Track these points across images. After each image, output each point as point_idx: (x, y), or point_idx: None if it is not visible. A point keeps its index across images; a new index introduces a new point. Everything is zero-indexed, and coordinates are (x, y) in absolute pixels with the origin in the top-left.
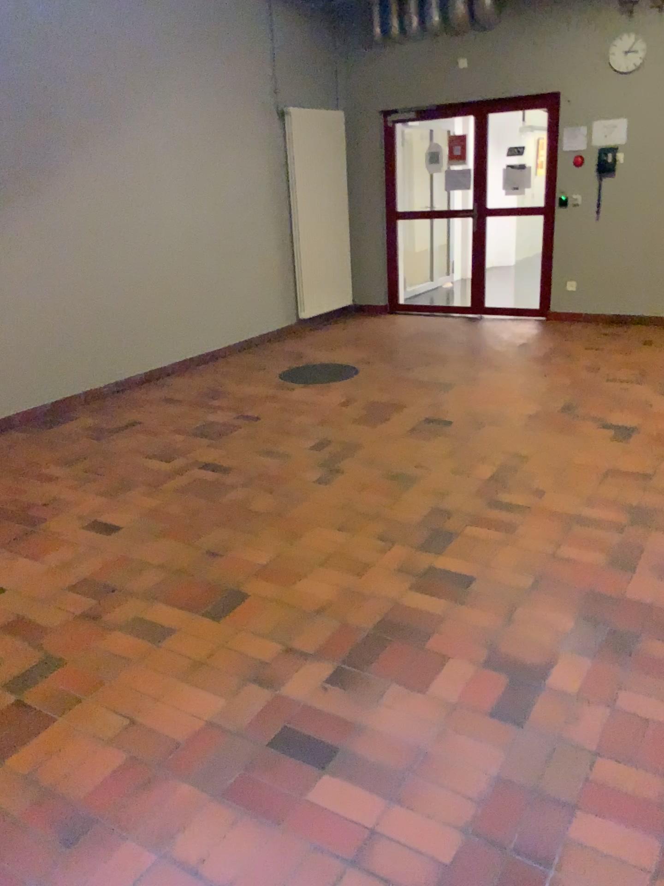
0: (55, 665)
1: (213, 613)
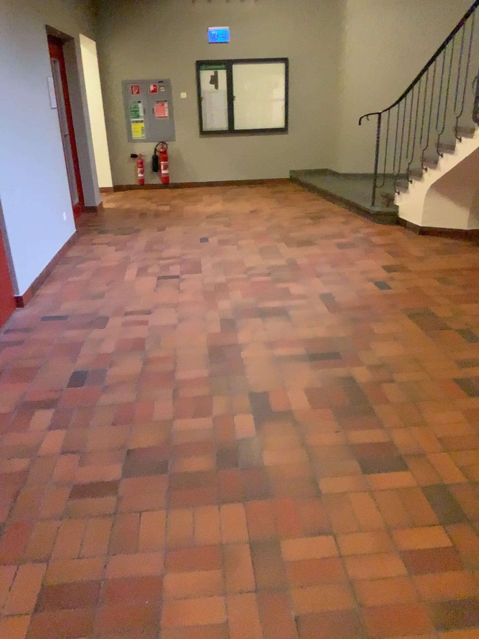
0: (467, 339)
1: (463, 381)
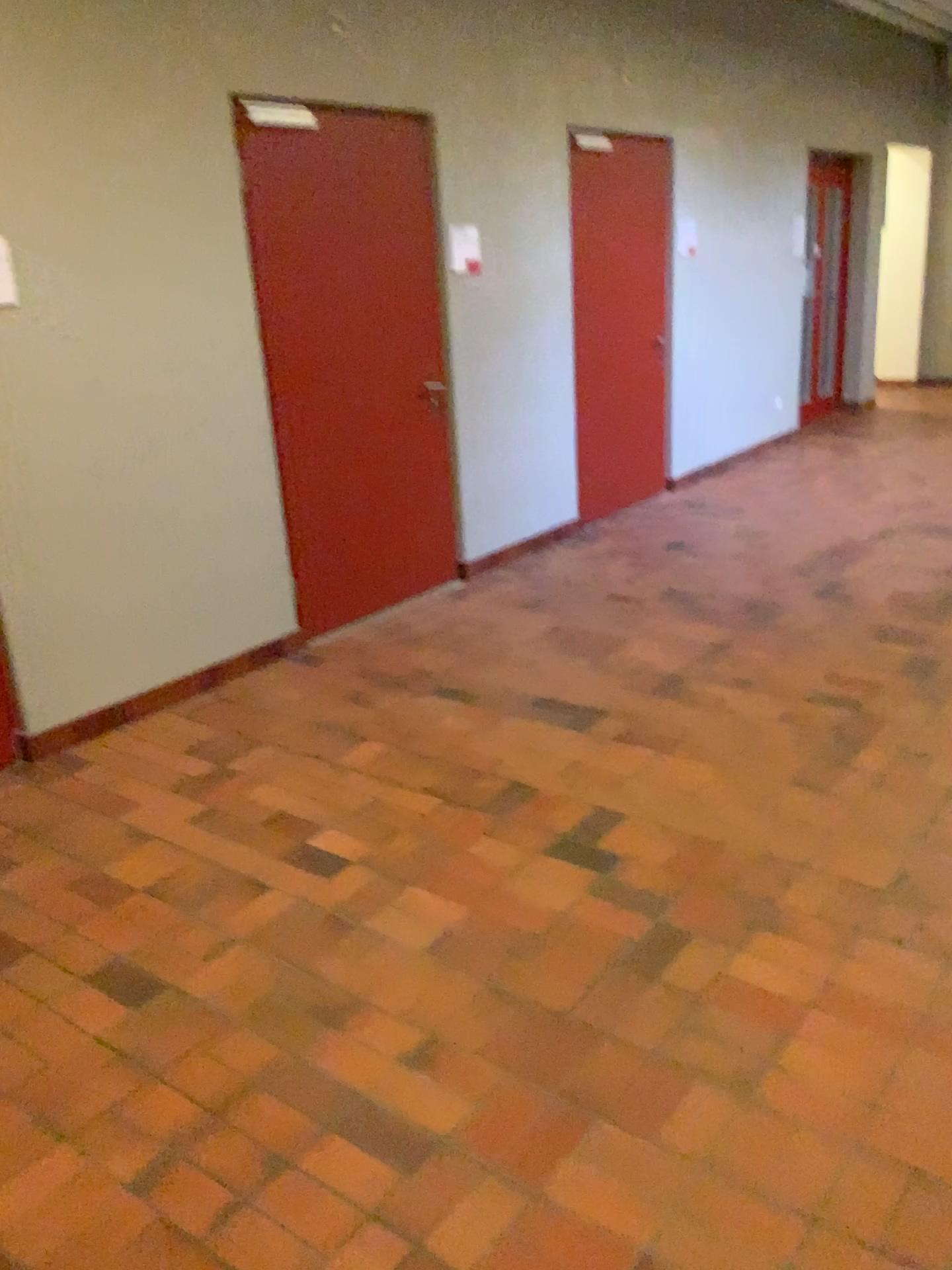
0: None
1: None
